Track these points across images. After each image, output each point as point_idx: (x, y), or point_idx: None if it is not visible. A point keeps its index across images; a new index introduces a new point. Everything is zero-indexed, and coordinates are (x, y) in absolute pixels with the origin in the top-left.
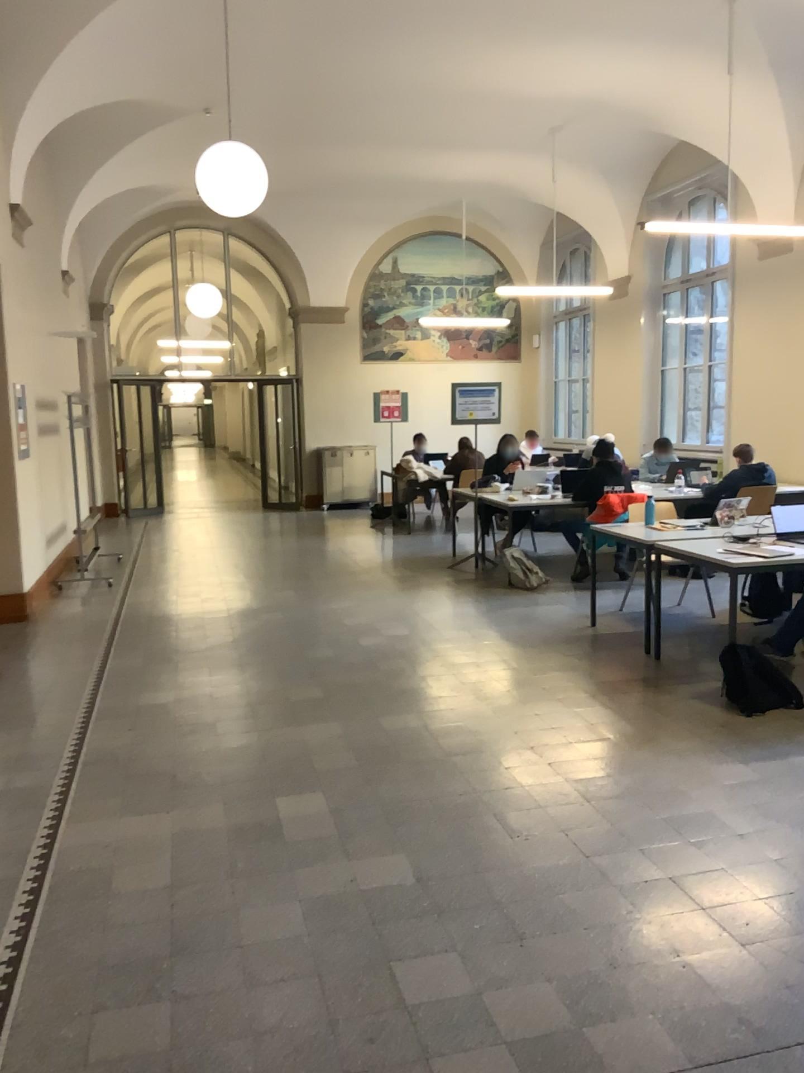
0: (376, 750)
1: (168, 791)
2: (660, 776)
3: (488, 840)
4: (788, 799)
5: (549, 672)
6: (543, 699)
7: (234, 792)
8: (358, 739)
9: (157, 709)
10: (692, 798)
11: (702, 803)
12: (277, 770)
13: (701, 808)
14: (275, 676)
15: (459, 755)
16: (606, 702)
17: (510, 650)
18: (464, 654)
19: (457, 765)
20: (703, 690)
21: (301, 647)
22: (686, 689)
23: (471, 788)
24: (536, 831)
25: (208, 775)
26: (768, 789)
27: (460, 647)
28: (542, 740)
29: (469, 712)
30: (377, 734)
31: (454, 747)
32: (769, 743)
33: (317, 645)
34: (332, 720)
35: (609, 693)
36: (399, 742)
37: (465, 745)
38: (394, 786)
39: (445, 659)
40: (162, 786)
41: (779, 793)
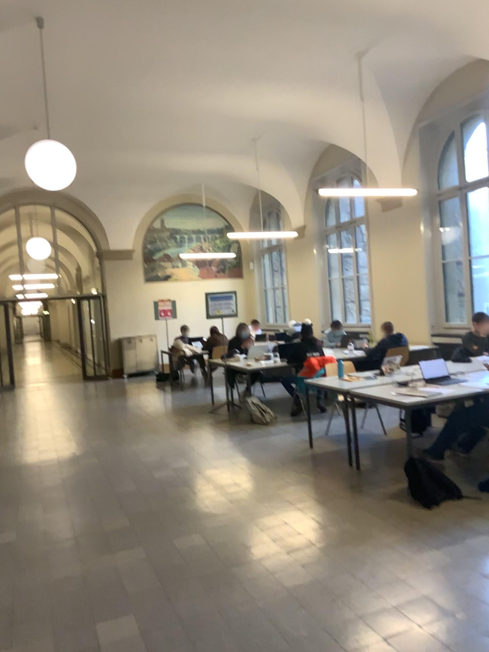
0: (172, 567)
1: (7, 628)
2: (383, 568)
3: (268, 645)
4: (476, 577)
5: (288, 487)
6: (288, 510)
7: (61, 621)
8: (158, 559)
9: (1, 548)
10: (409, 585)
11: (417, 588)
12: (96, 595)
13: (418, 593)
14: (94, 509)
15: (234, 565)
16: (332, 507)
17: (259, 472)
18: (228, 478)
19: (234, 574)
20: (393, 491)
21: (112, 483)
22: (383, 491)
23: (248, 595)
24: (303, 631)
25: (40, 607)
26: (460, 570)
27: (224, 473)
28: (293, 545)
29: (238, 526)
30: (172, 553)
31: (231, 558)
32: (449, 530)
33: (123, 482)
34: (137, 543)
35: (332, 500)
36: (189, 558)
37: (238, 555)
38: (189, 600)
39: (215, 484)
40: (2, 623)
41: (469, 573)
